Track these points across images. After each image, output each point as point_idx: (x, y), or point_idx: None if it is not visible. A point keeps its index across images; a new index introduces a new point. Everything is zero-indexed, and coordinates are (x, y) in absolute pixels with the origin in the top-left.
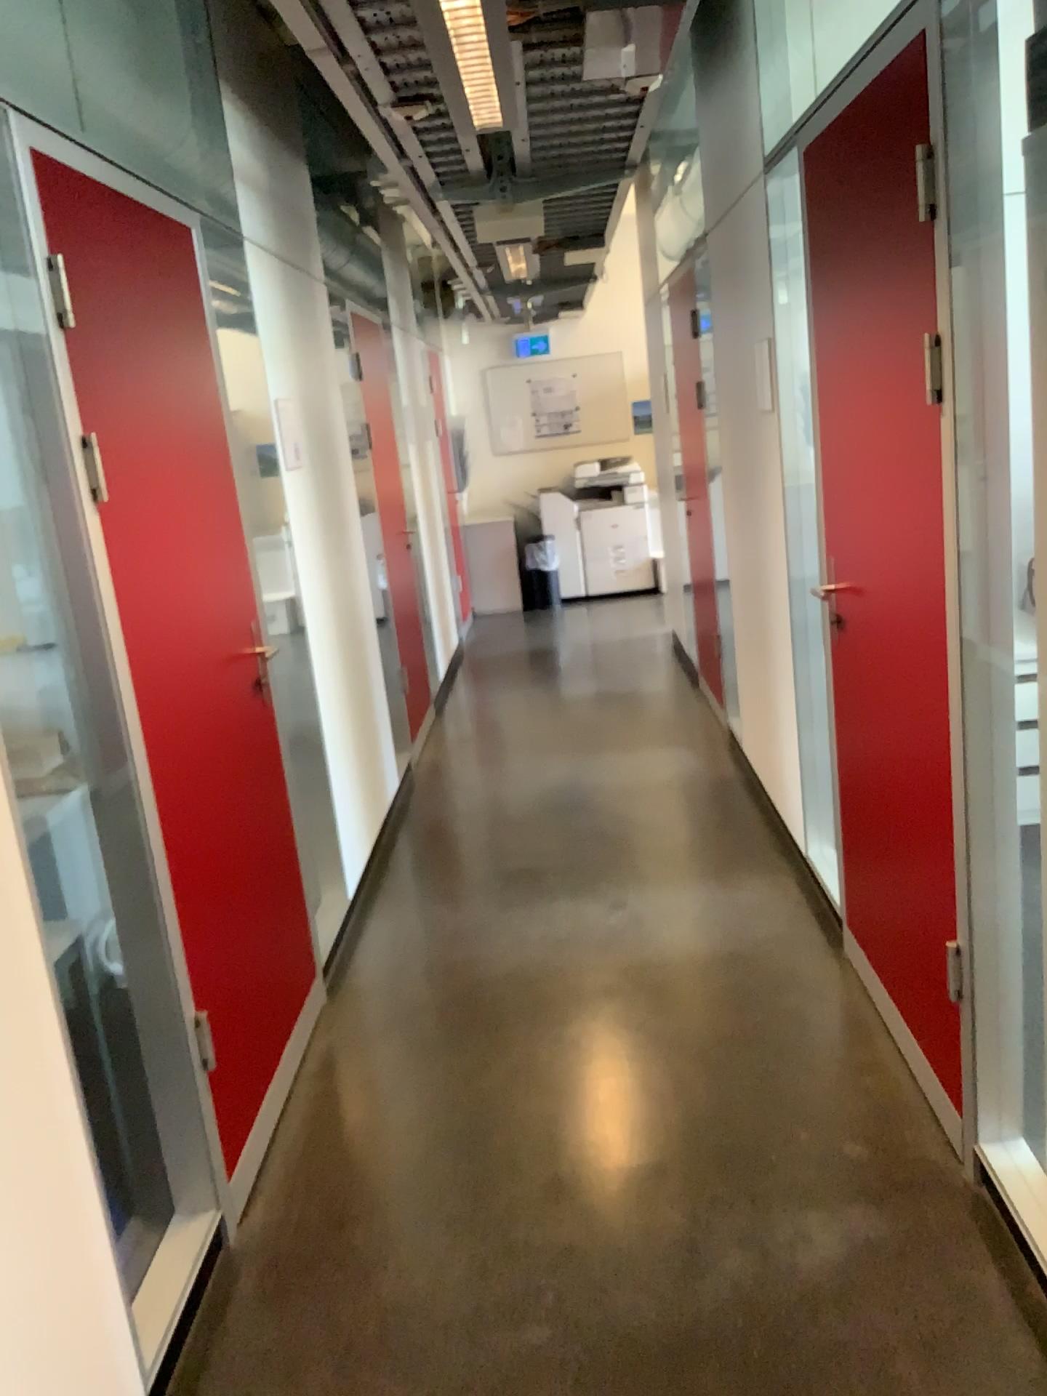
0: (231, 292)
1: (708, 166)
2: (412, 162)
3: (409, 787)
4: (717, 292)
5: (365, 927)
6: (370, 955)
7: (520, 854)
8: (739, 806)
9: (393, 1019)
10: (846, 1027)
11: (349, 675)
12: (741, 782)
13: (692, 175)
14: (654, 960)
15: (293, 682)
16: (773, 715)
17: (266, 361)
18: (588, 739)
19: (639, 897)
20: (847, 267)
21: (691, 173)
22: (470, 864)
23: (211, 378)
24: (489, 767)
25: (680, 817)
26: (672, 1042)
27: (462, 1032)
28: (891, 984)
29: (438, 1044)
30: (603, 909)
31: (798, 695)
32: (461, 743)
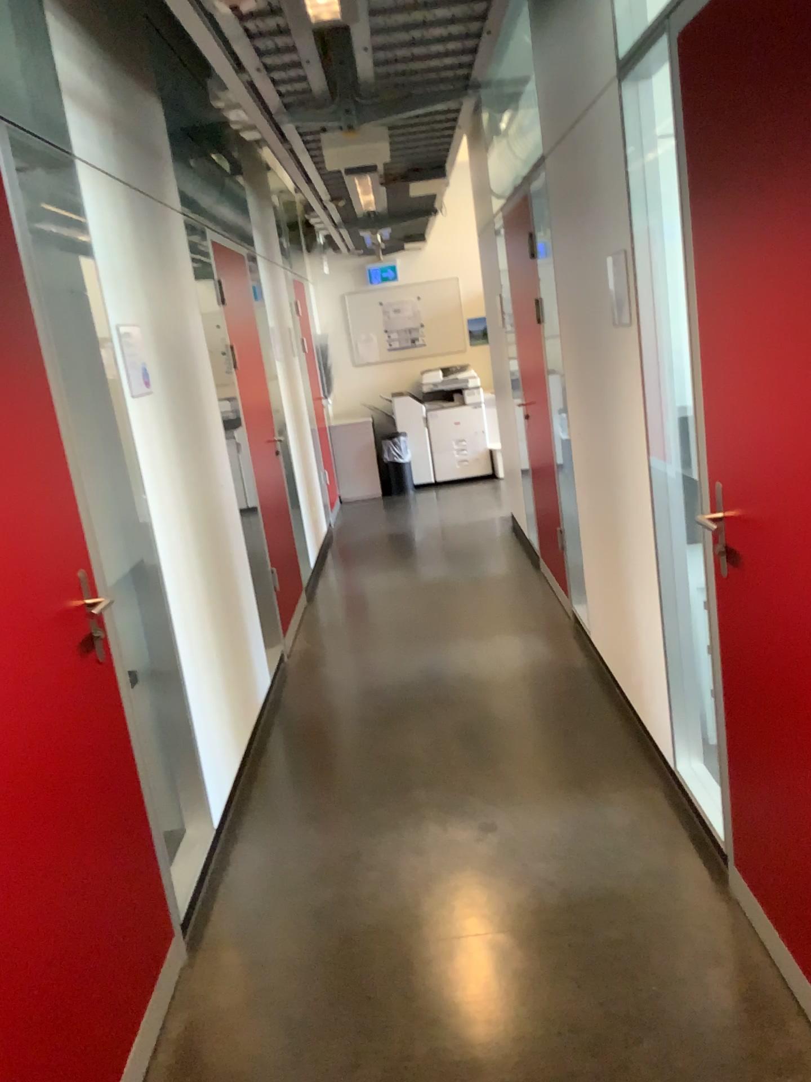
0: (60, 214)
1: (552, 83)
2: (249, 70)
3: (280, 682)
4: (559, 212)
5: (231, 856)
6: (233, 895)
7: (385, 760)
8: (592, 700)
9: (255, 986)
10: (753, 1006)
11: (211, 595)
12: (591, 672)
13: (534, 94)
14: (530, 902)
15: (145, 616)
16: (631, 624)
17: (108, 286)
18: (445, 626)
19: (506, 814)
20: (757, 151)
21: (533, 92)
22: (336, 773)
23: (19, 304)
24: (355, 658)
25: (537, 713)
26: (560, 1028)
27: (328, 1009)
28: (802, 957)
29: (302, 1027)
30: (470, 829)
31: (664, 613)
32: (329, 632)
